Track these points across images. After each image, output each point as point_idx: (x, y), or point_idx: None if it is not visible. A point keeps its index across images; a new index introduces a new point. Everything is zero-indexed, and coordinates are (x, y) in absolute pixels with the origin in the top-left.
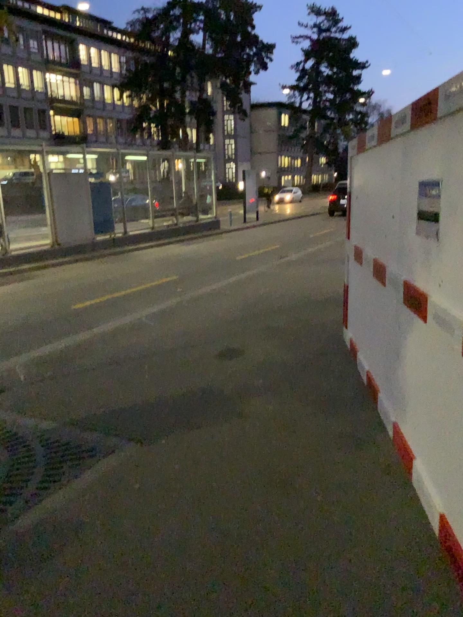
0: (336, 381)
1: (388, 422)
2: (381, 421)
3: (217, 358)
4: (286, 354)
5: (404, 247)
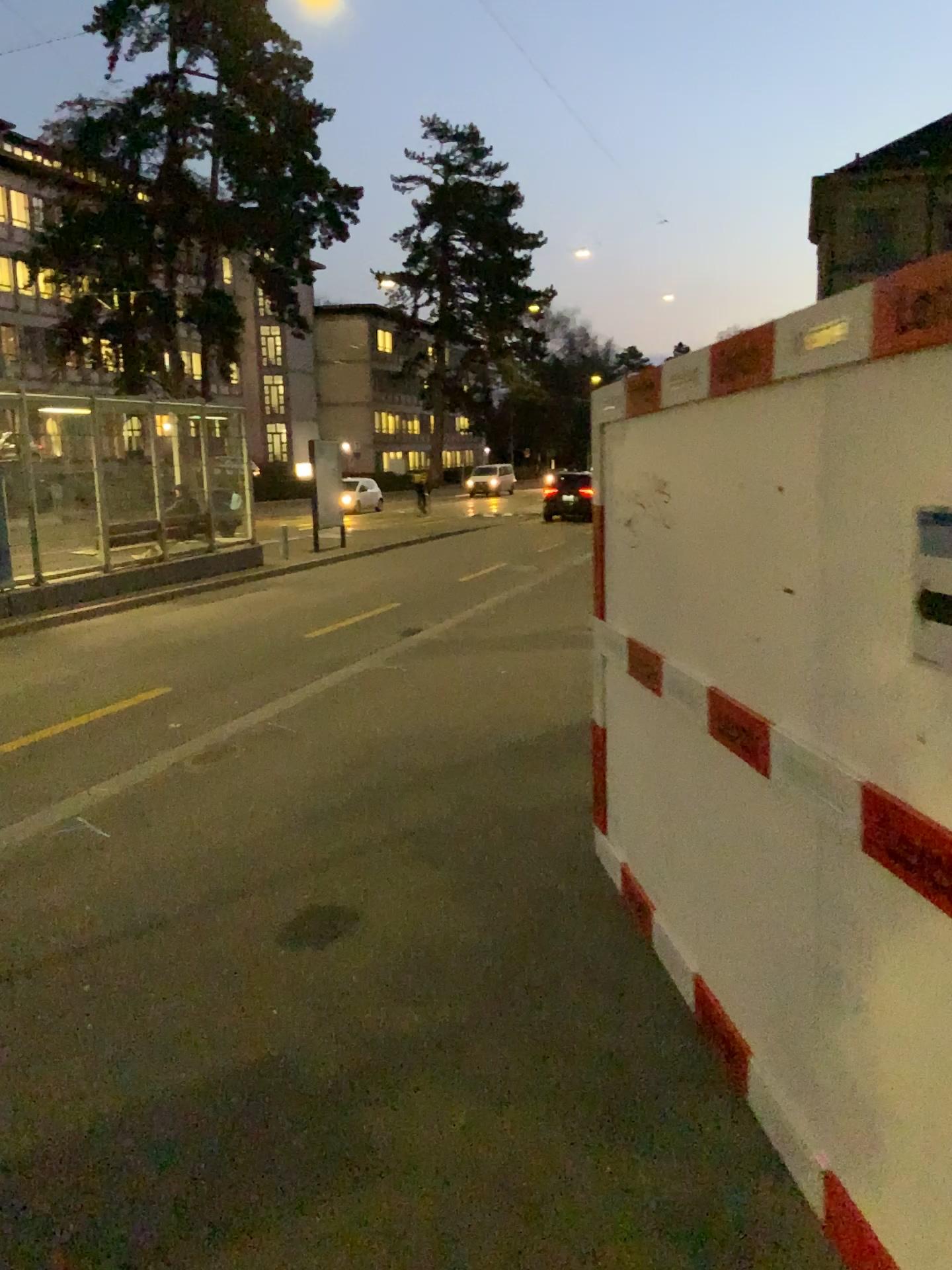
0: (614, 1004)
1: (802, 1165)
2: (775, 1153)
3: (287, 945)
4: (467, 921)
5: (860, 687)
